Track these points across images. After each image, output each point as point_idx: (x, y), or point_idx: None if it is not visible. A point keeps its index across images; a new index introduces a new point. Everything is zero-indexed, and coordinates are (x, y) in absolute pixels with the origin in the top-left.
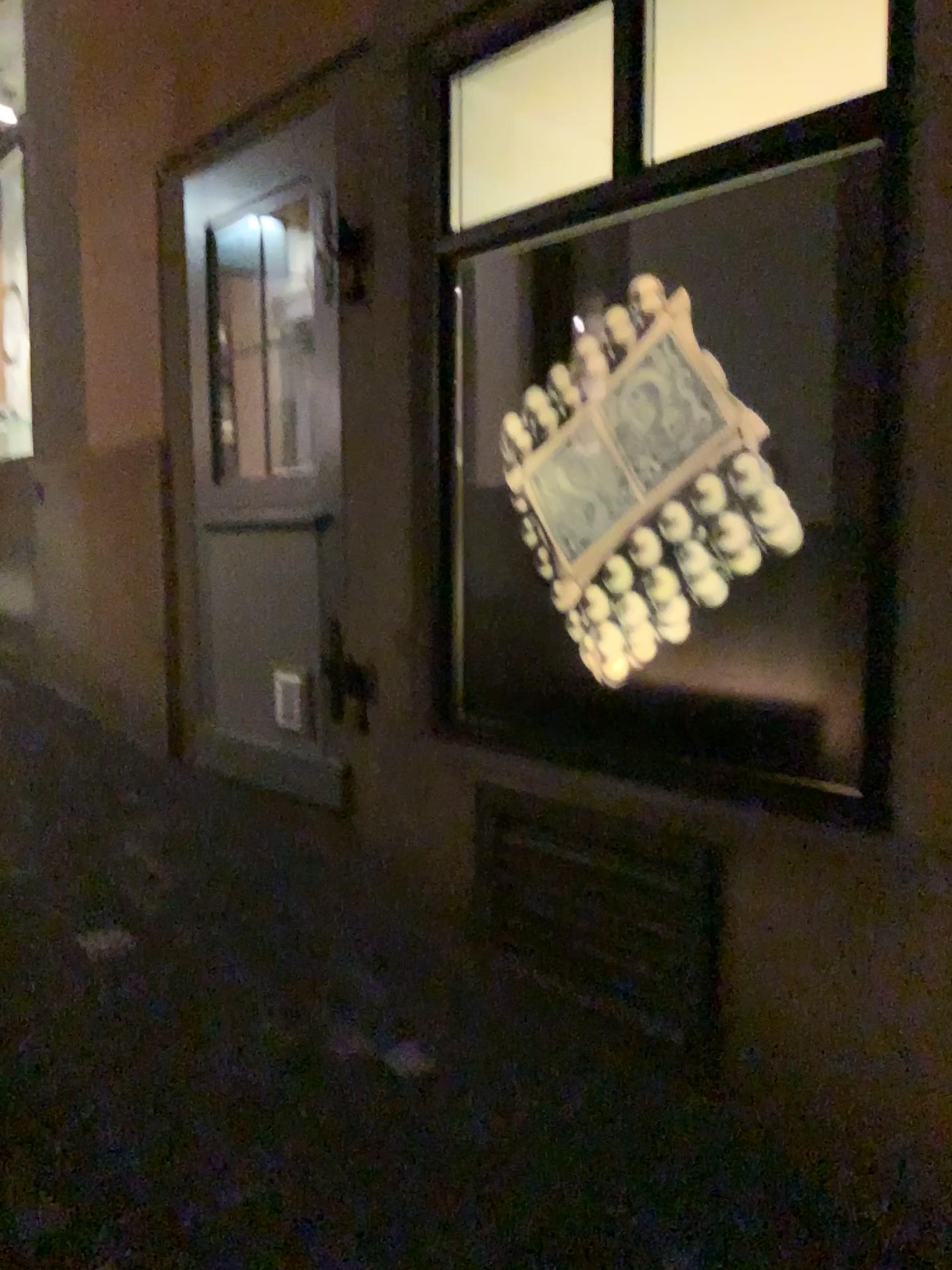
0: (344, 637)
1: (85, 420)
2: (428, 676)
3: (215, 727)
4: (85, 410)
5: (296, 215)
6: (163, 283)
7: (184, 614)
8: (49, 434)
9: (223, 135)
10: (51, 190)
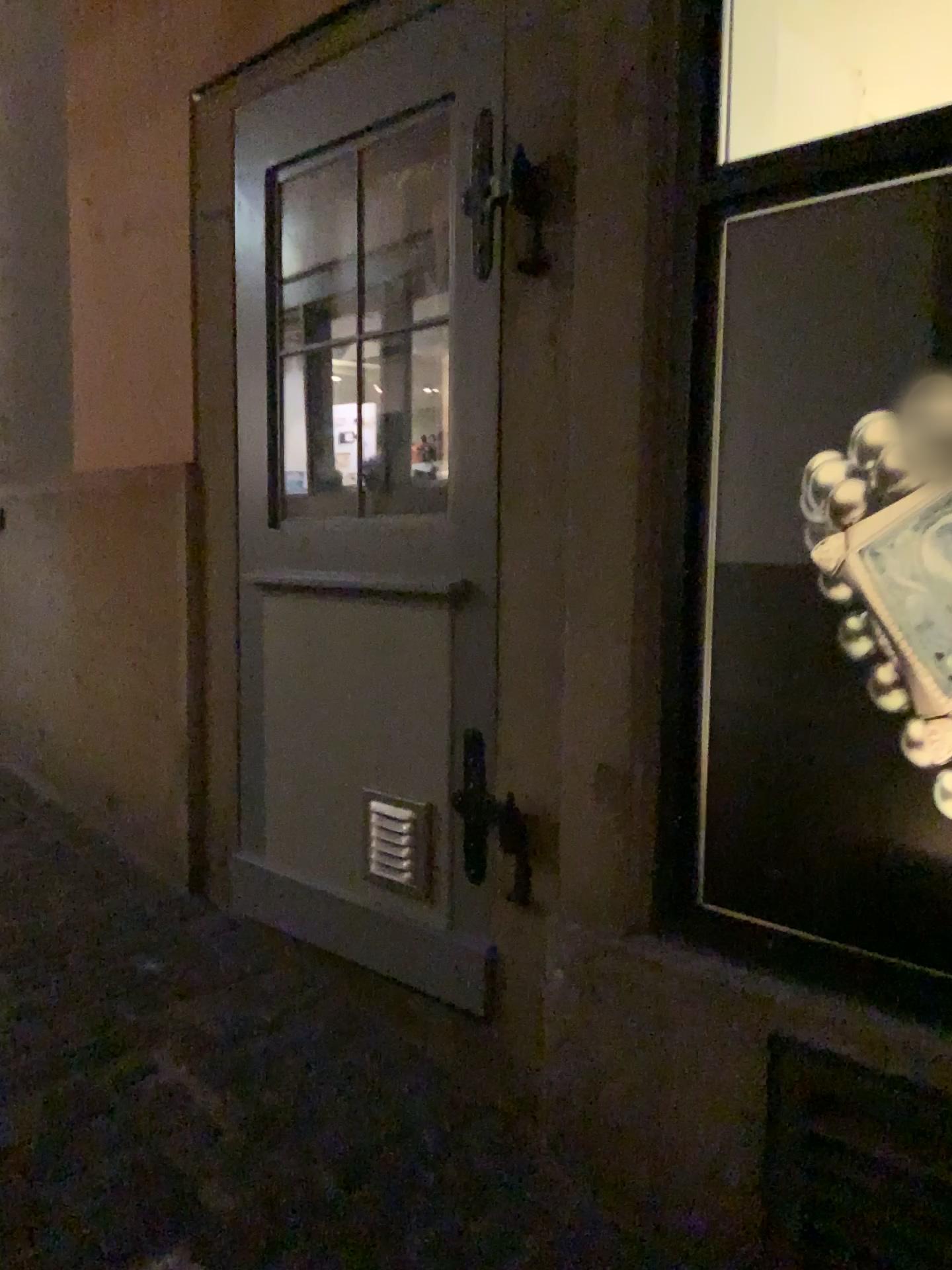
0: (490, 763)
1: (70, 431)
2: (654, 843)
3: (261, 859)
4: (70, 418)
5: (418, 153)
6: (194, 251)
7: (214, 700)
8: (12, 446)
9: (303, 41)
10: (25, 130)
